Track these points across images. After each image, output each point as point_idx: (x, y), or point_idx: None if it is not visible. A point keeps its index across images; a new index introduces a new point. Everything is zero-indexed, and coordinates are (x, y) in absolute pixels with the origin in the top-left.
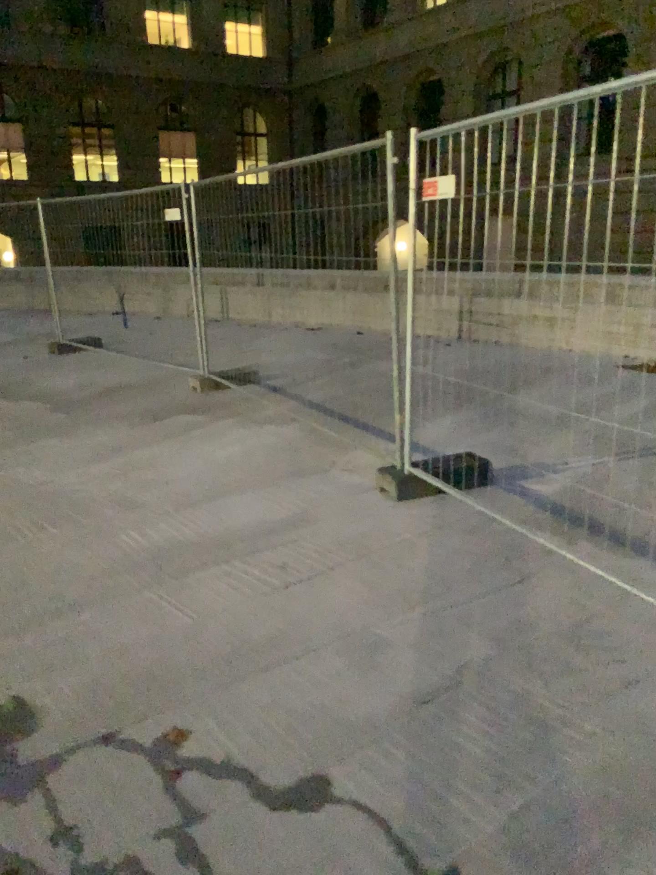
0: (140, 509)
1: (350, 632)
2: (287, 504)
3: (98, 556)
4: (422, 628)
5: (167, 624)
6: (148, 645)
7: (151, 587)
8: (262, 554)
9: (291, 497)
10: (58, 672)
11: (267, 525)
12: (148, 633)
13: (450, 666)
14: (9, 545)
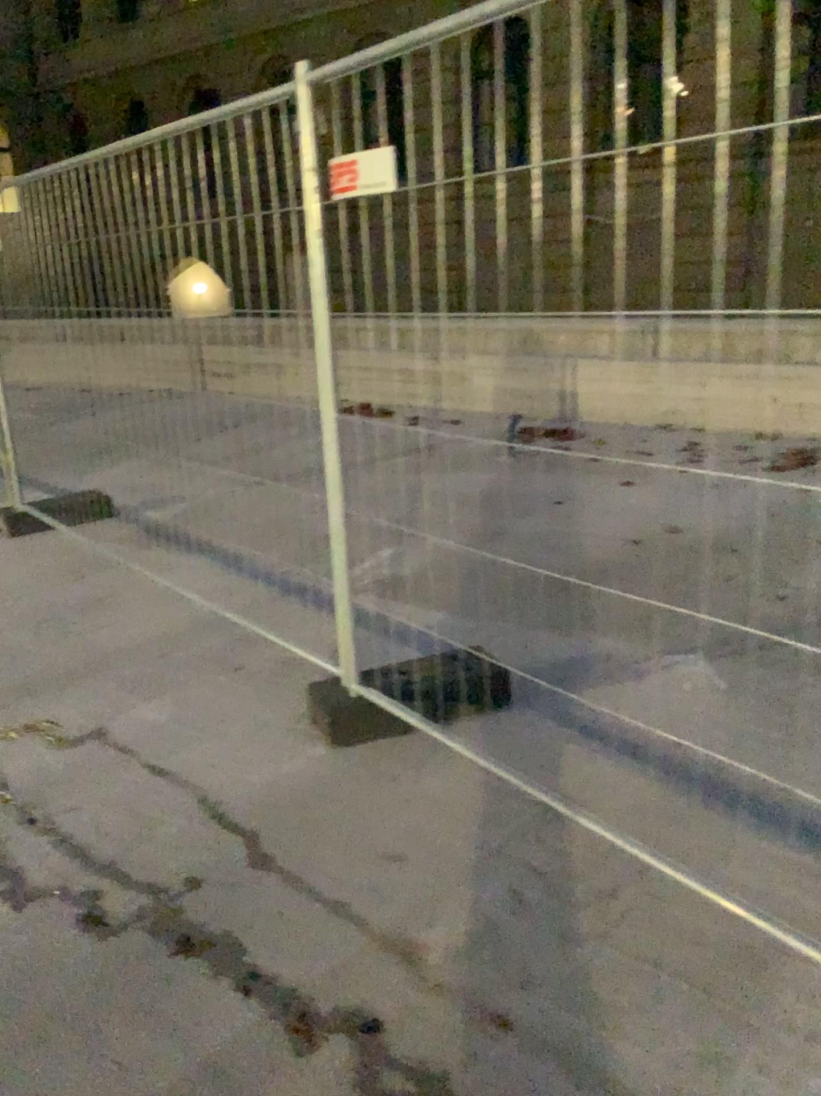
0: None
1: None
2: None
3: None
4: None
5: None
6: None
7: None
8: None
9: None
10: None
11: None
12: None
13: None
14: None
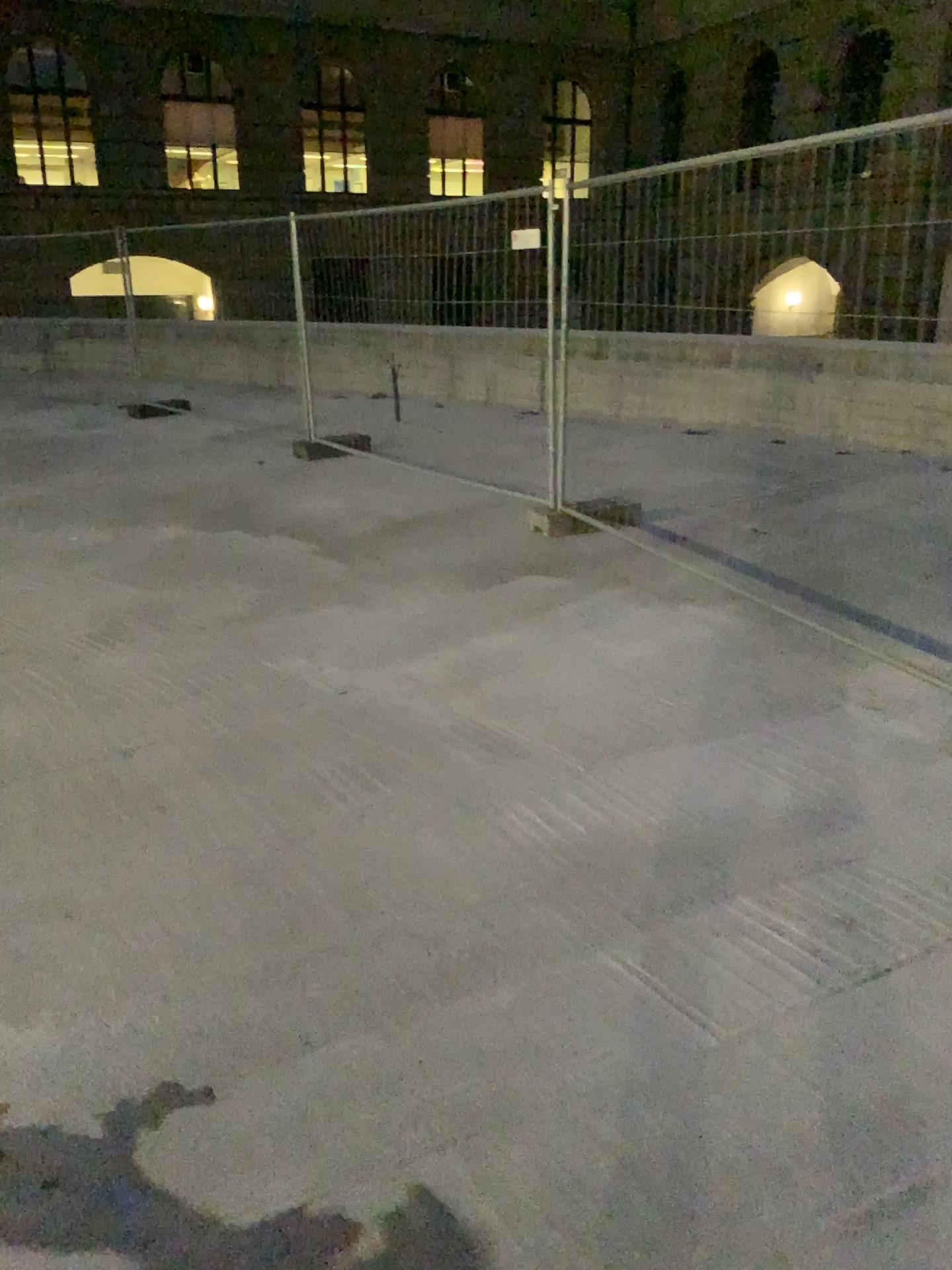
0: (527, 762)
1: None
2: (789, 774)
3: (481, 855)
4: None
5: (663, 1035)
6: (644, 1084)
7: (601, 939)
8: (787, 884)
9: (791, 758)
10: (487, 1133)
11: (768, 816)
12: (636, 1054)
13: None
14: (320, 815)
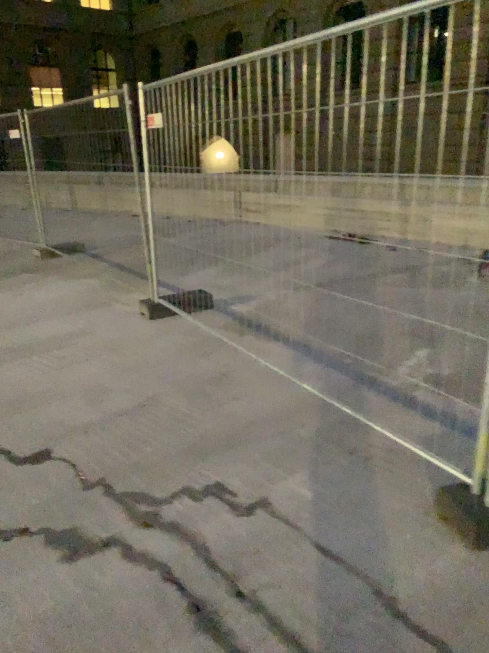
0: None
1: (90, 386)
2: (77, 324)
3: None
4: (133, 382)
5: None
6: None
7: None
8: (51, 351)
9: (80, 319)
10: None
11: (60, 336)
12: None
13: (140, 398)
14: None
